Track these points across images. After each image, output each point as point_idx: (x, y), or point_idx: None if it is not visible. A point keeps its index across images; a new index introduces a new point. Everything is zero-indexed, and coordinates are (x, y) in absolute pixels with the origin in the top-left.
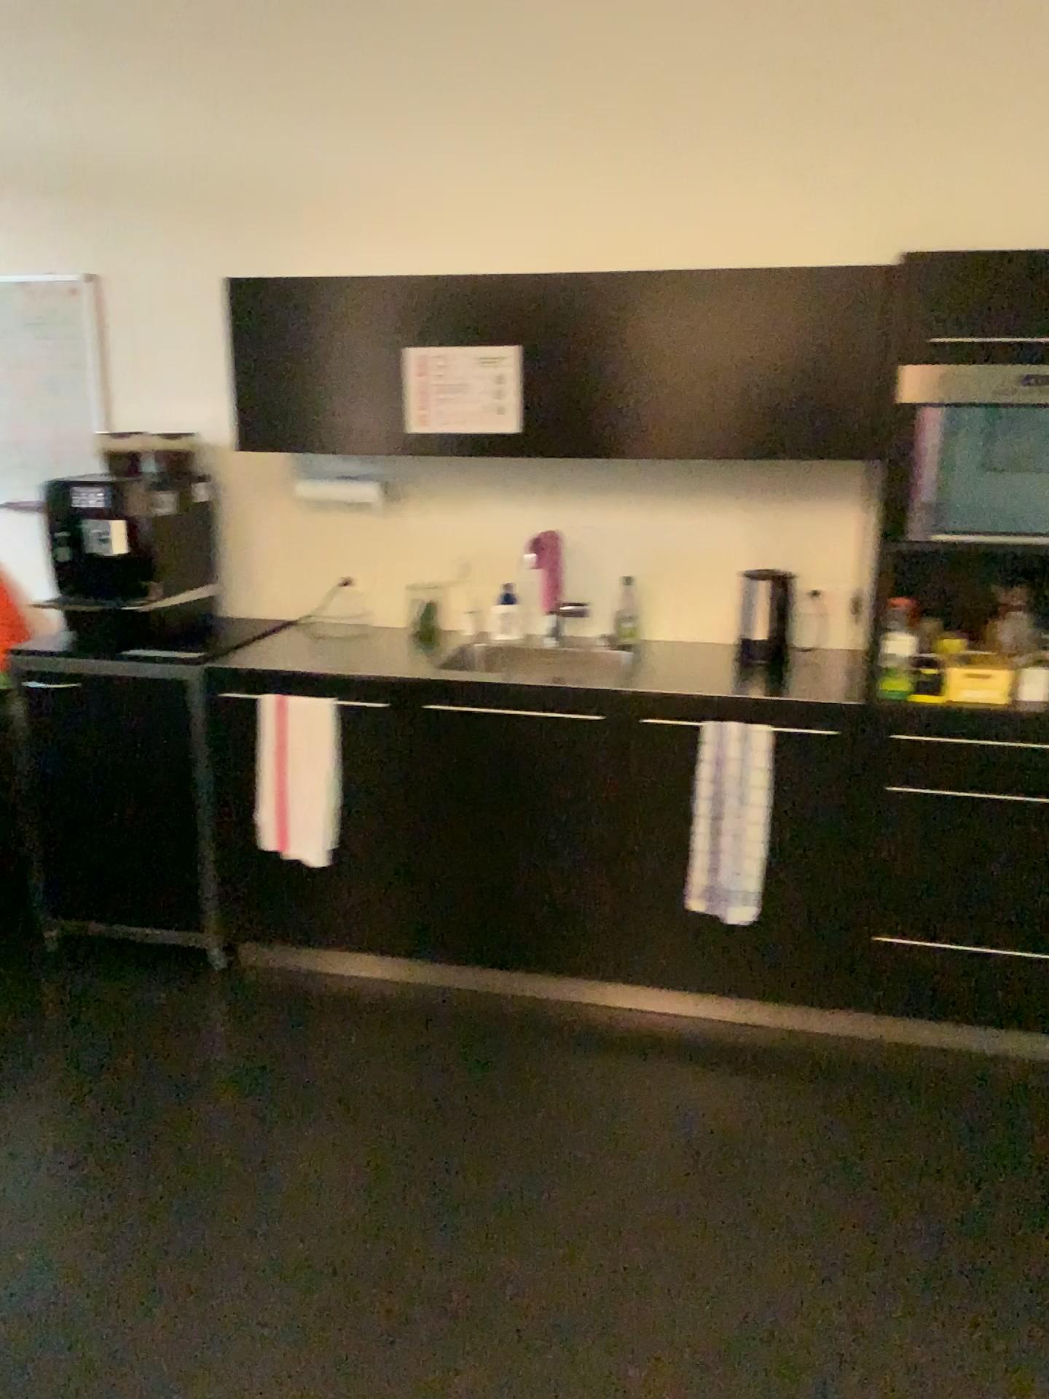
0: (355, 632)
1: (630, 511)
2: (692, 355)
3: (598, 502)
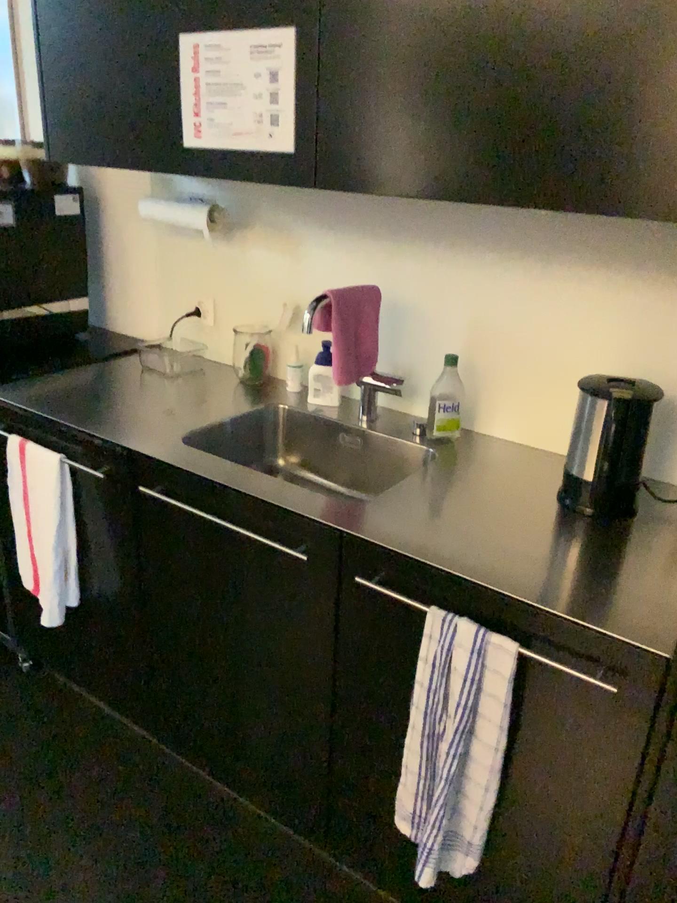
0: (198, 368)
1: (475, 272)
2: (516, 33)
3: (439, 256)
